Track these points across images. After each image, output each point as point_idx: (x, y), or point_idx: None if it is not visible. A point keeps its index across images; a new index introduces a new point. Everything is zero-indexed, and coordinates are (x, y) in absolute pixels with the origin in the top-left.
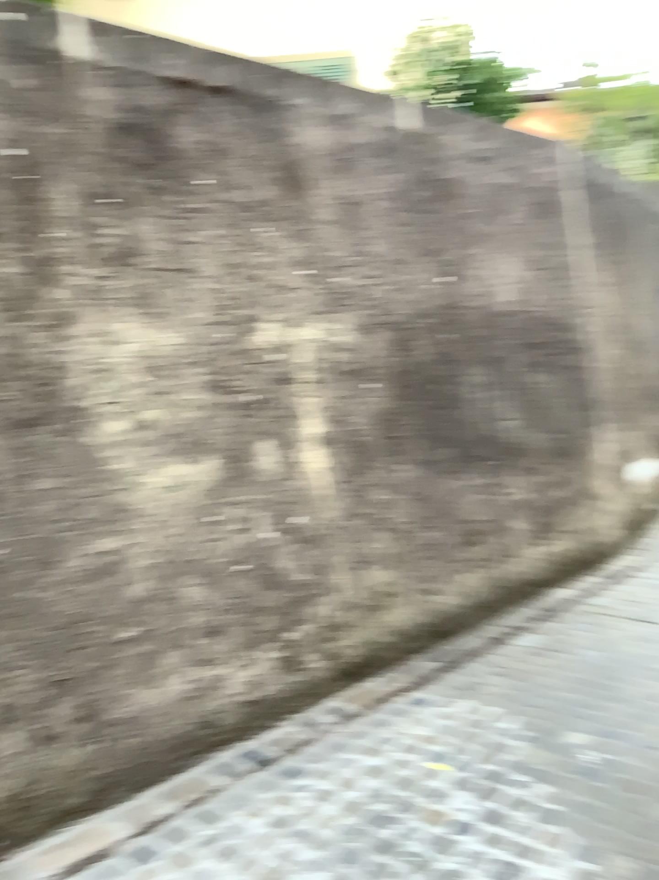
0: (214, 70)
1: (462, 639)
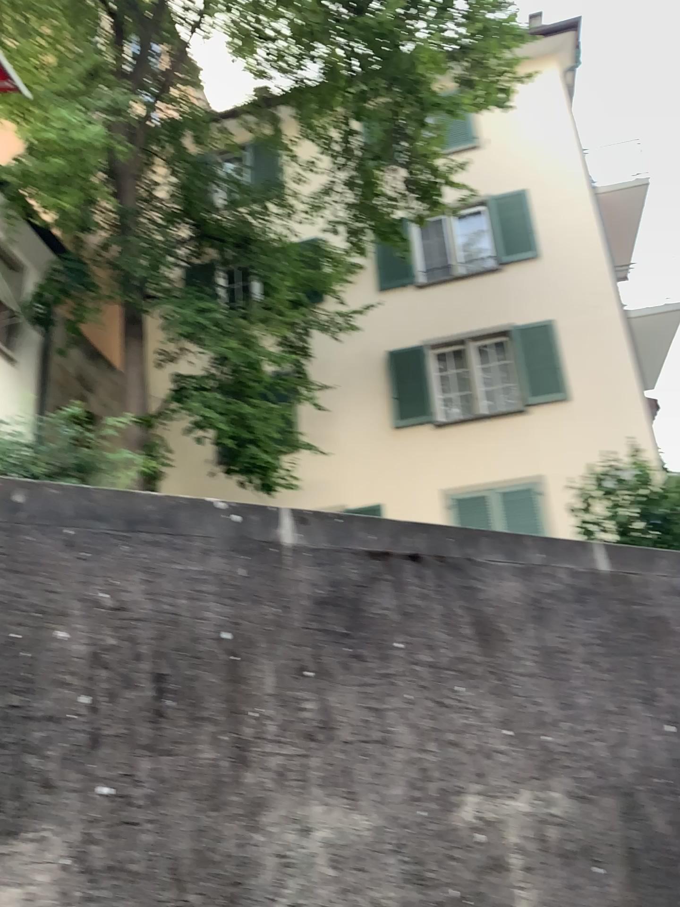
0: (413, 542)
1: None
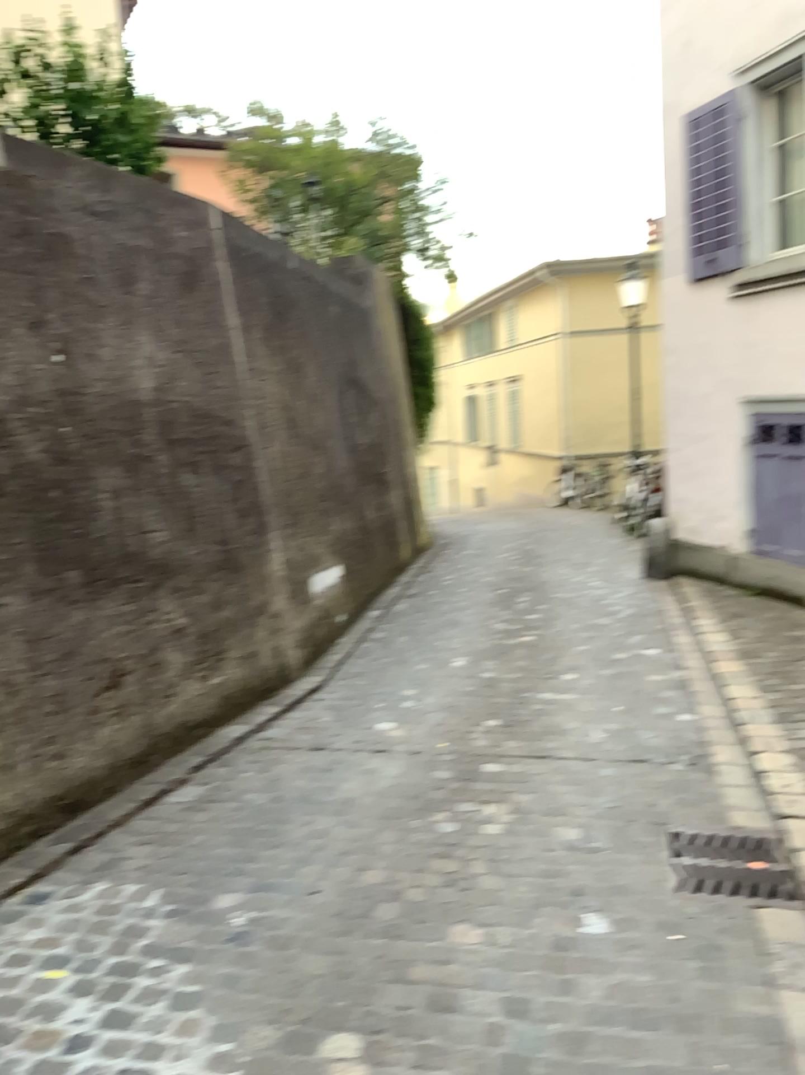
0: None
1: (112, 806)
